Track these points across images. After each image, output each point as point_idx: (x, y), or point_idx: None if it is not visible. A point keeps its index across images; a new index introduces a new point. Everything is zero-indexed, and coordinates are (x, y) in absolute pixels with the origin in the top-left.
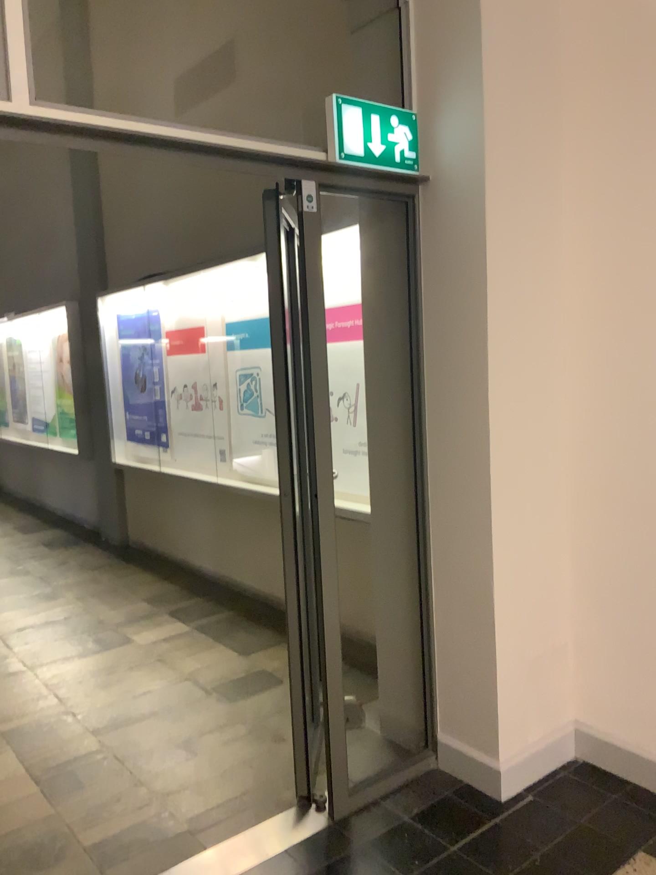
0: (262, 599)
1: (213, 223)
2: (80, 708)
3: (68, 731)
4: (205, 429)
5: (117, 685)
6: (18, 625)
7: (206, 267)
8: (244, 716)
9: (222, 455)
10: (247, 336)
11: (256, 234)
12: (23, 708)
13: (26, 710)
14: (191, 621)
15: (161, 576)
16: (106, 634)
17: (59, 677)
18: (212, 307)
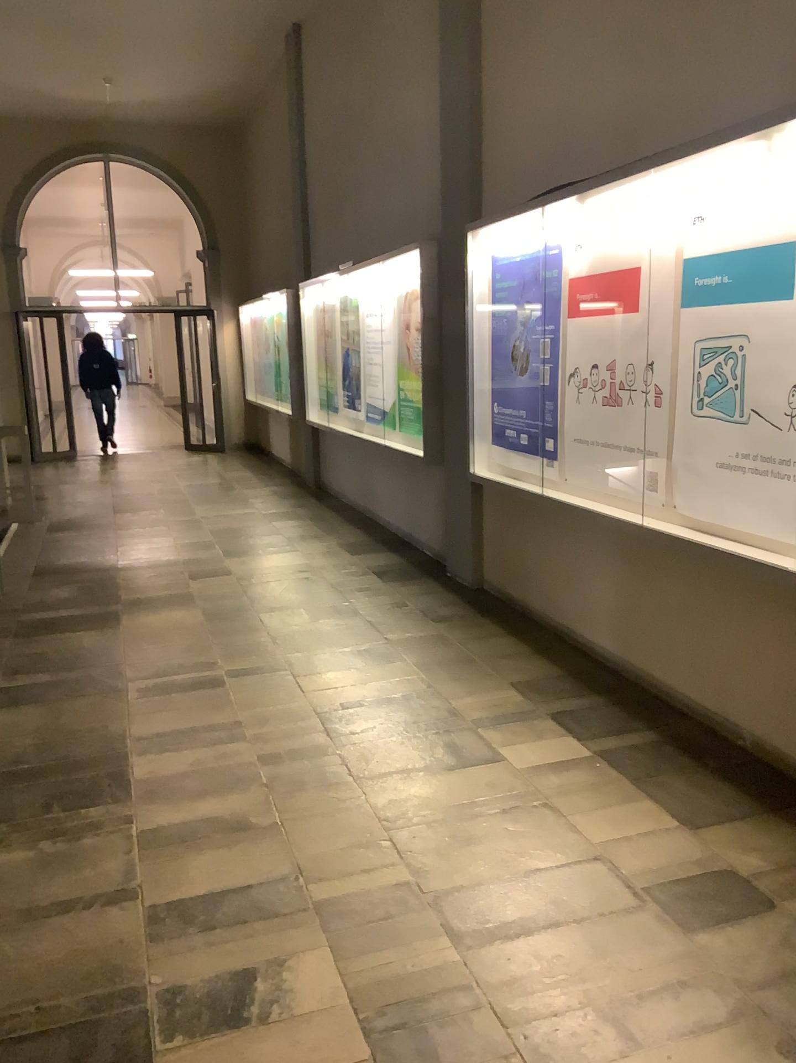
0: (700, 716)
1: (676, 90)
2: (430, 882)
3: (413, 925)
4: (626, 437)
5: (485, 845)
6: (341, 701)
7: (658, 167)
8: (713, 972)
9: (654, 482)
10: (727, 284)
11: (766, 96)
12: (346, 860)
13: (350, 864)
14: (589, 738)
15: (534, 647)
16: (462, 741)
17: (397, 810)
18: (662, 237)
